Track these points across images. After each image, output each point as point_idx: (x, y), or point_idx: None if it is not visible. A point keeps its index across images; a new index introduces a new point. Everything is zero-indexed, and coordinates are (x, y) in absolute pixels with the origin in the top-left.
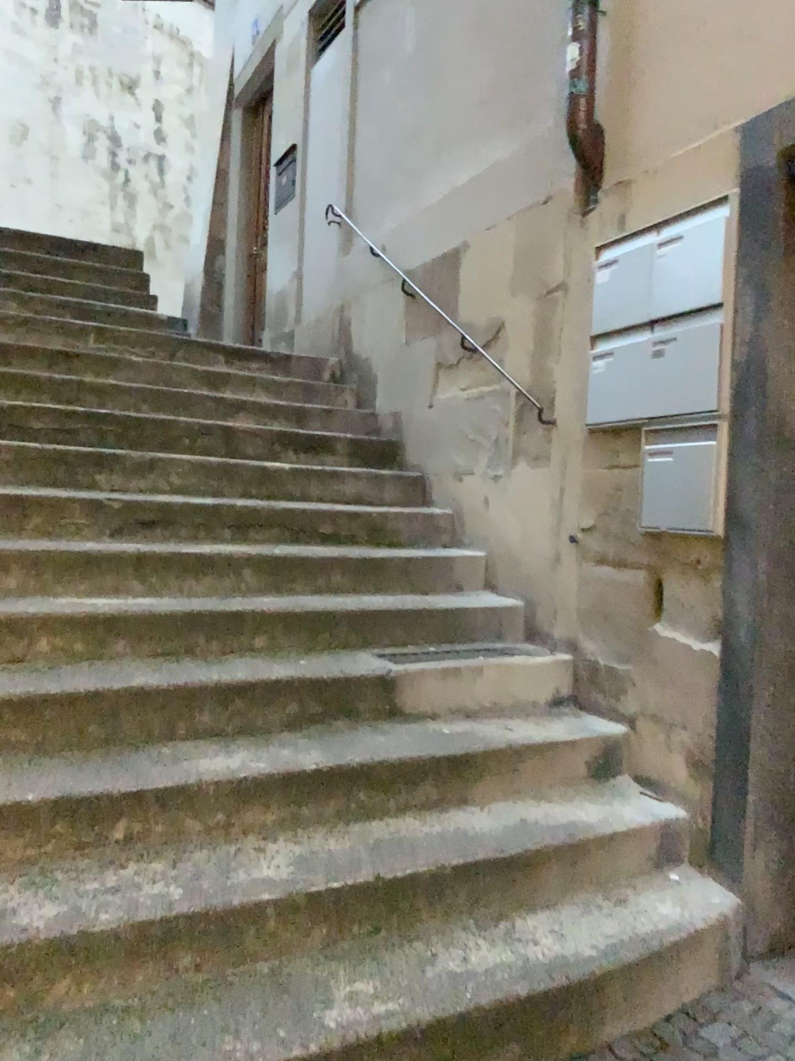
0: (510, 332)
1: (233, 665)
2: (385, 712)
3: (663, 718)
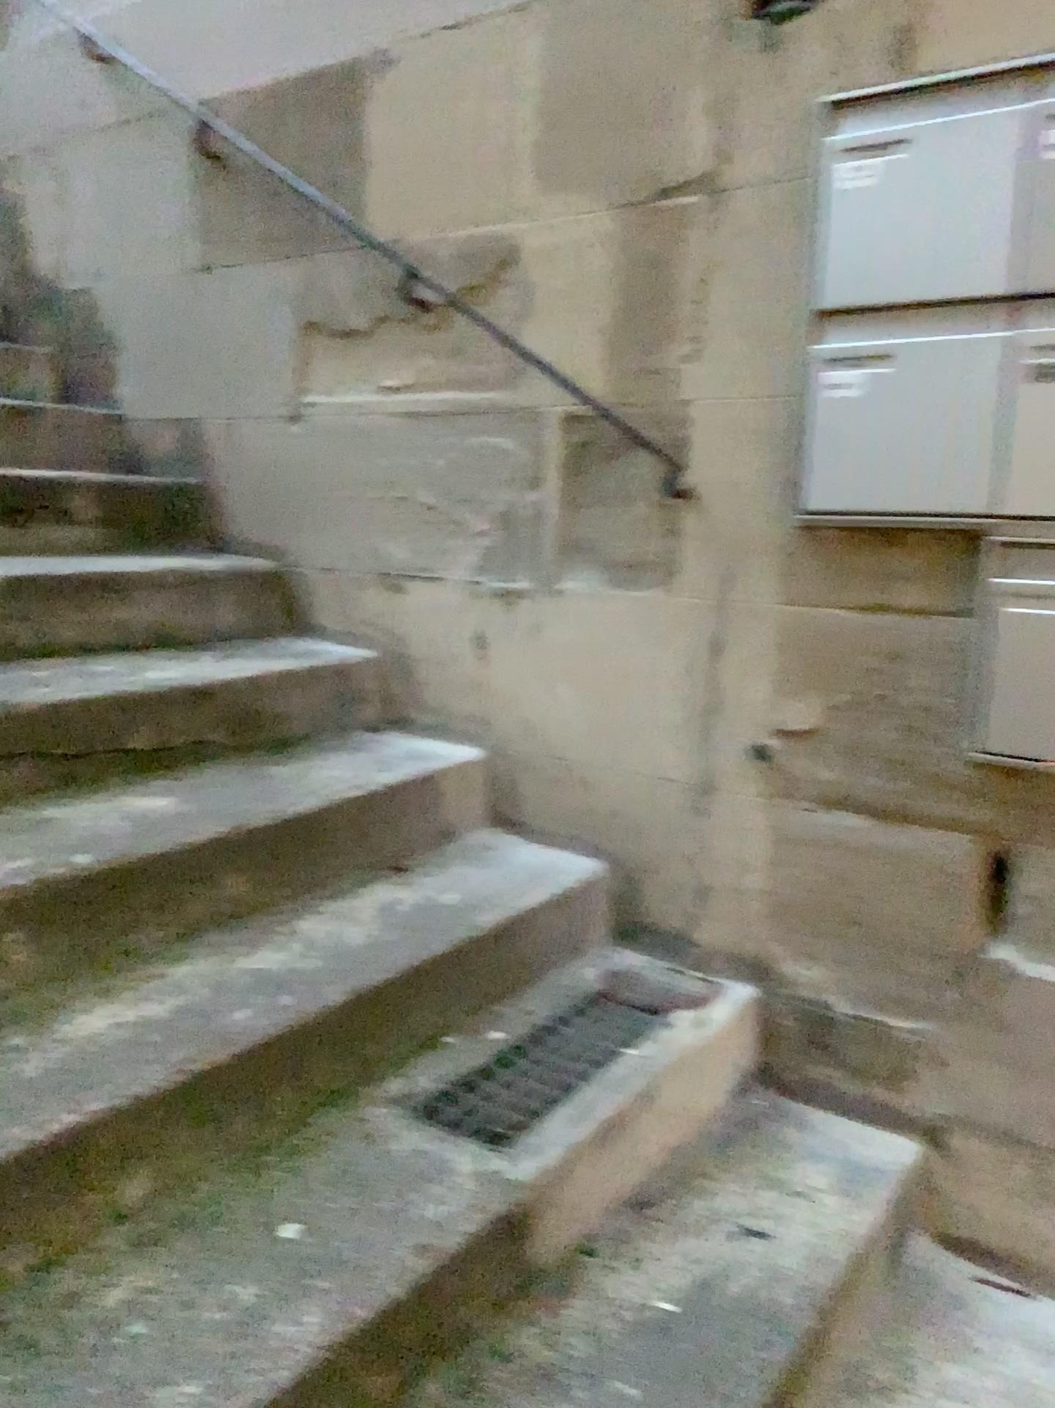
0: (541, 276)
1: (131, 1358)
2: (516, 1298)
3: (1035, 1139)
